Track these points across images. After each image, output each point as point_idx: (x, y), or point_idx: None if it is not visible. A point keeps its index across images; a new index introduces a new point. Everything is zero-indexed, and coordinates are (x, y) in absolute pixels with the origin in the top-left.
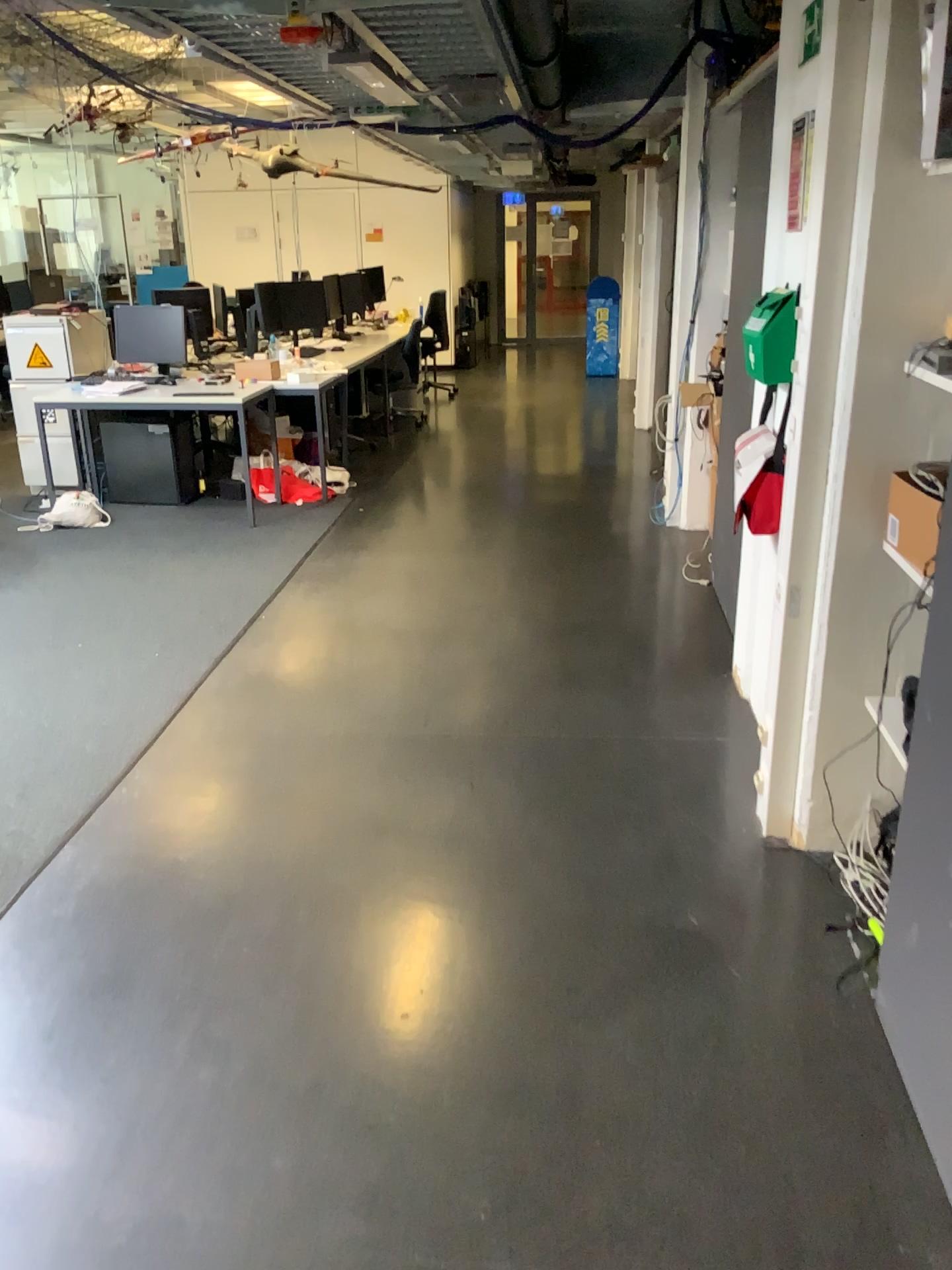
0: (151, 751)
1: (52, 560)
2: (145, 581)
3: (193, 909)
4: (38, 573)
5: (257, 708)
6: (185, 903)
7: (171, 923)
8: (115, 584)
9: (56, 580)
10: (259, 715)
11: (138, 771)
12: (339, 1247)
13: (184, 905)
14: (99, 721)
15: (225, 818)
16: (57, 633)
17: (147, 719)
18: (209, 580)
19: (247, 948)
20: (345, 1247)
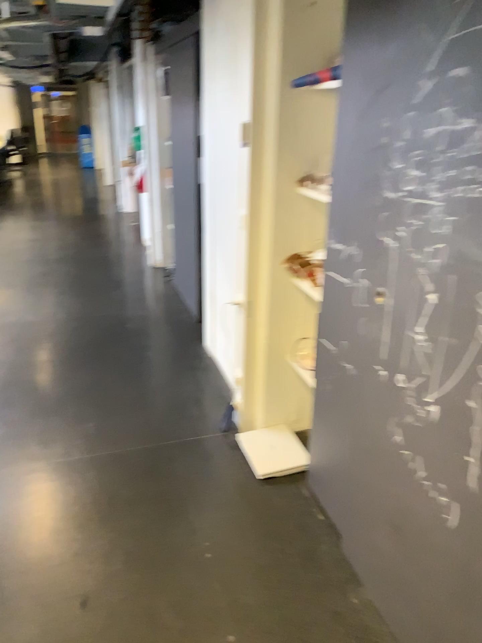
0: None
1: None
2: None
3: None
4: None
5: None
6: None
7: None
8: None
9: None
10: None
11: None
12: (61, 316)
13: None
14: None
15: None
16: None
17: None
18: None
19: (17, 291)
20: (62, 315)
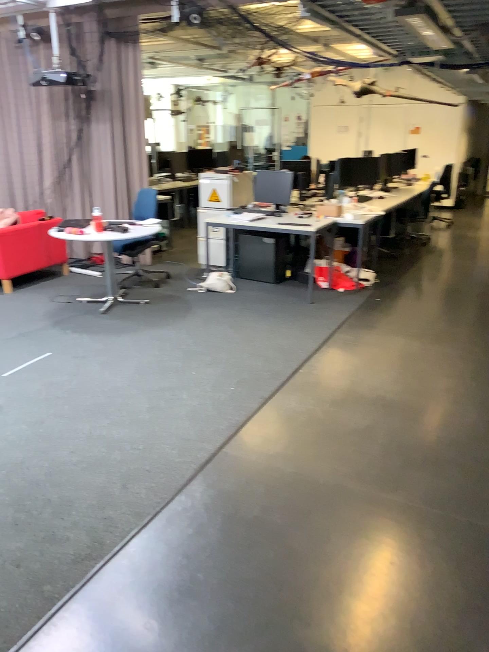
0: (207, 470)
1: (196, 312)
2: (241, 335)
3: (190, 638)
4: (187, 319)
5: (282, 448)
6: (186, 630)
7: (171, 648)
8: (224, 333)
9: (194, 326)
10: (281, 455)
11: (194, 486)
12: None
13: (186, 631)
14: (184, 437)
15: (236, 548)
16: (183, 363)
17: (211, 443)
18: (277, 340)
19: None
20: None
